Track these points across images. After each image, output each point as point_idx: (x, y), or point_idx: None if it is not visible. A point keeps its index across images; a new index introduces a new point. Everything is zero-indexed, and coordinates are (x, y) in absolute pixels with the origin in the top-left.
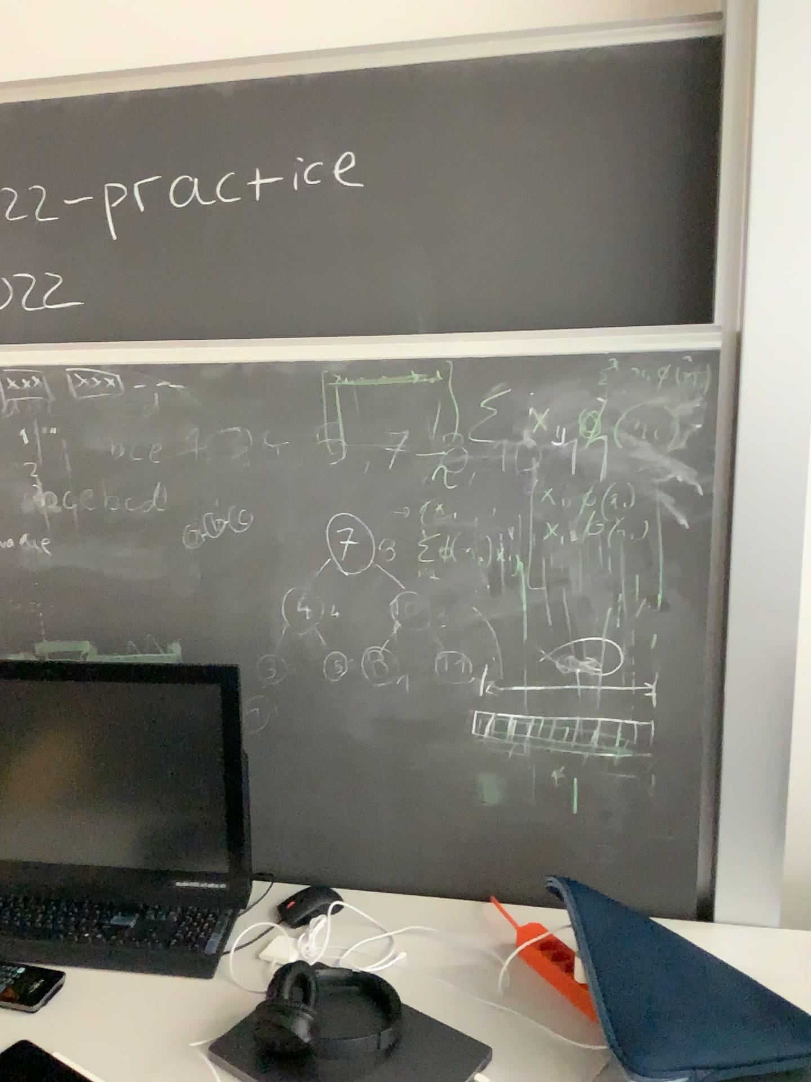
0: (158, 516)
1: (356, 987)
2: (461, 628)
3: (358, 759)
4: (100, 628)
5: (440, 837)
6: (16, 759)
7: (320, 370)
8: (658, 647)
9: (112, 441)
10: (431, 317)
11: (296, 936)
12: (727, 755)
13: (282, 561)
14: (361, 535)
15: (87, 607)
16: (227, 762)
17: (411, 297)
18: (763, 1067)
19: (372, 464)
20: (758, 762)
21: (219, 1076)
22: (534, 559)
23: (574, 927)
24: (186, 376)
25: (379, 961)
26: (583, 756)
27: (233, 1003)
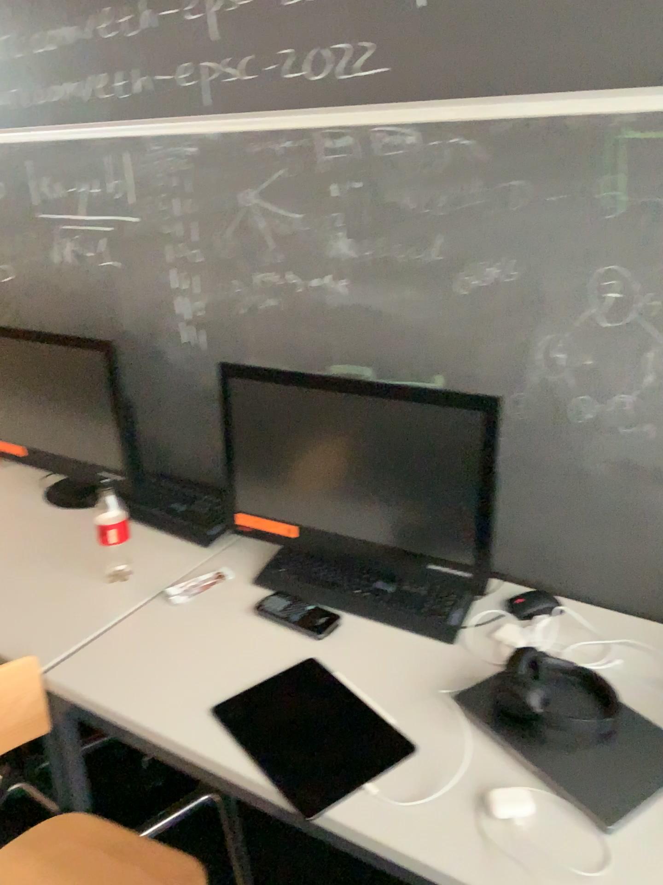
0: (439, 263)
1: (581, 678)
2: None
3: (595, 491)
4: (381, 355)
5: None
6: (316, 451)
7: (611, 123)
8: None
9: (406, 194)
10: None
11: (526, 626)
12: None
13: (547, 308)
14: (628, 288)
15: (372, 337)
16: (484, 476)
17: None
18: None
19: (651, 219)
20: None
21: (464, 719)
22: None
23: None
24: (478, 133)
25: (600, 662)
26: None
27: (474, 667)
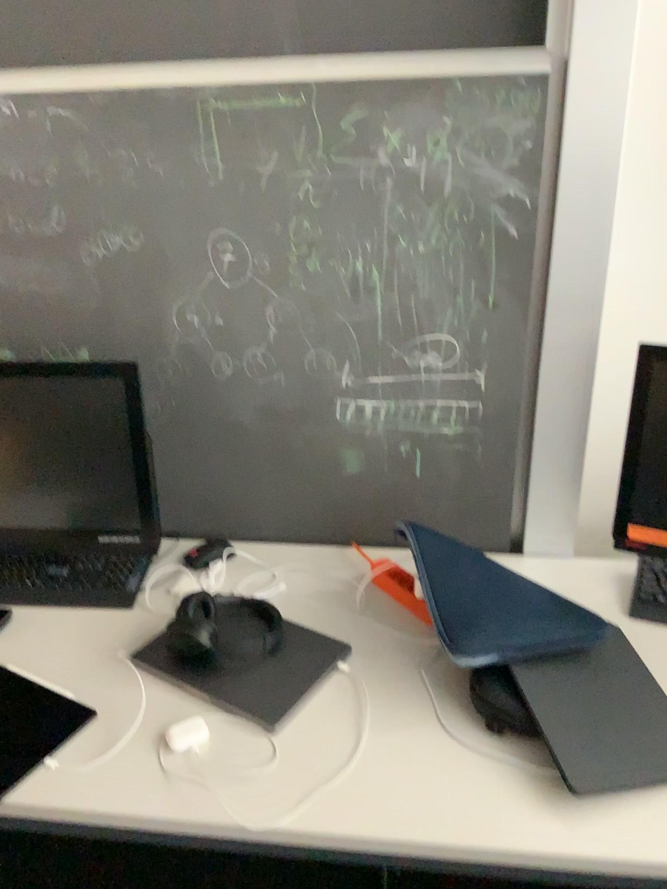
0: (58, 235)
1: (246, 608)
2: (326, 328)
3: (243, 440)
4: (16, 336)
5: (312, 499)
6: None
7: (196, 94)
8: (488, 340)
9: (11, 165)
10: (295, 45)
11: (198, 576)
12: (540, 427)
13: (171, 273)
14: (238, 249)
15: (3, 318)
16: (132, 441)
17: (277, 26)
18: (555, 646)
19: (246, 184)
20: (564, 432)
21: (140, 673)
22: (387, 267)
23: (416, 557)
24: (73, 102)
25: (264, 591)
26: (426, 431)
27: (149, 624)
